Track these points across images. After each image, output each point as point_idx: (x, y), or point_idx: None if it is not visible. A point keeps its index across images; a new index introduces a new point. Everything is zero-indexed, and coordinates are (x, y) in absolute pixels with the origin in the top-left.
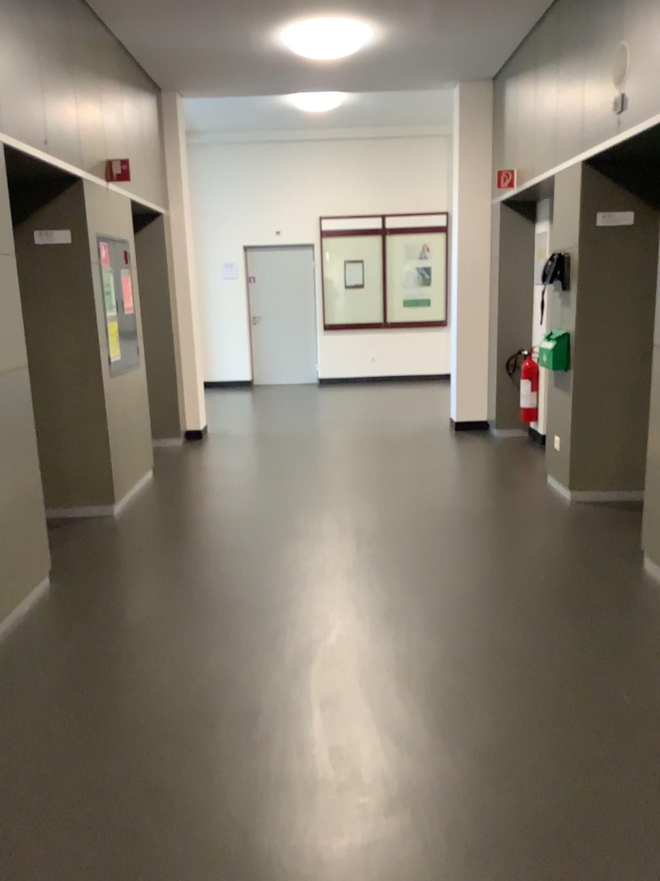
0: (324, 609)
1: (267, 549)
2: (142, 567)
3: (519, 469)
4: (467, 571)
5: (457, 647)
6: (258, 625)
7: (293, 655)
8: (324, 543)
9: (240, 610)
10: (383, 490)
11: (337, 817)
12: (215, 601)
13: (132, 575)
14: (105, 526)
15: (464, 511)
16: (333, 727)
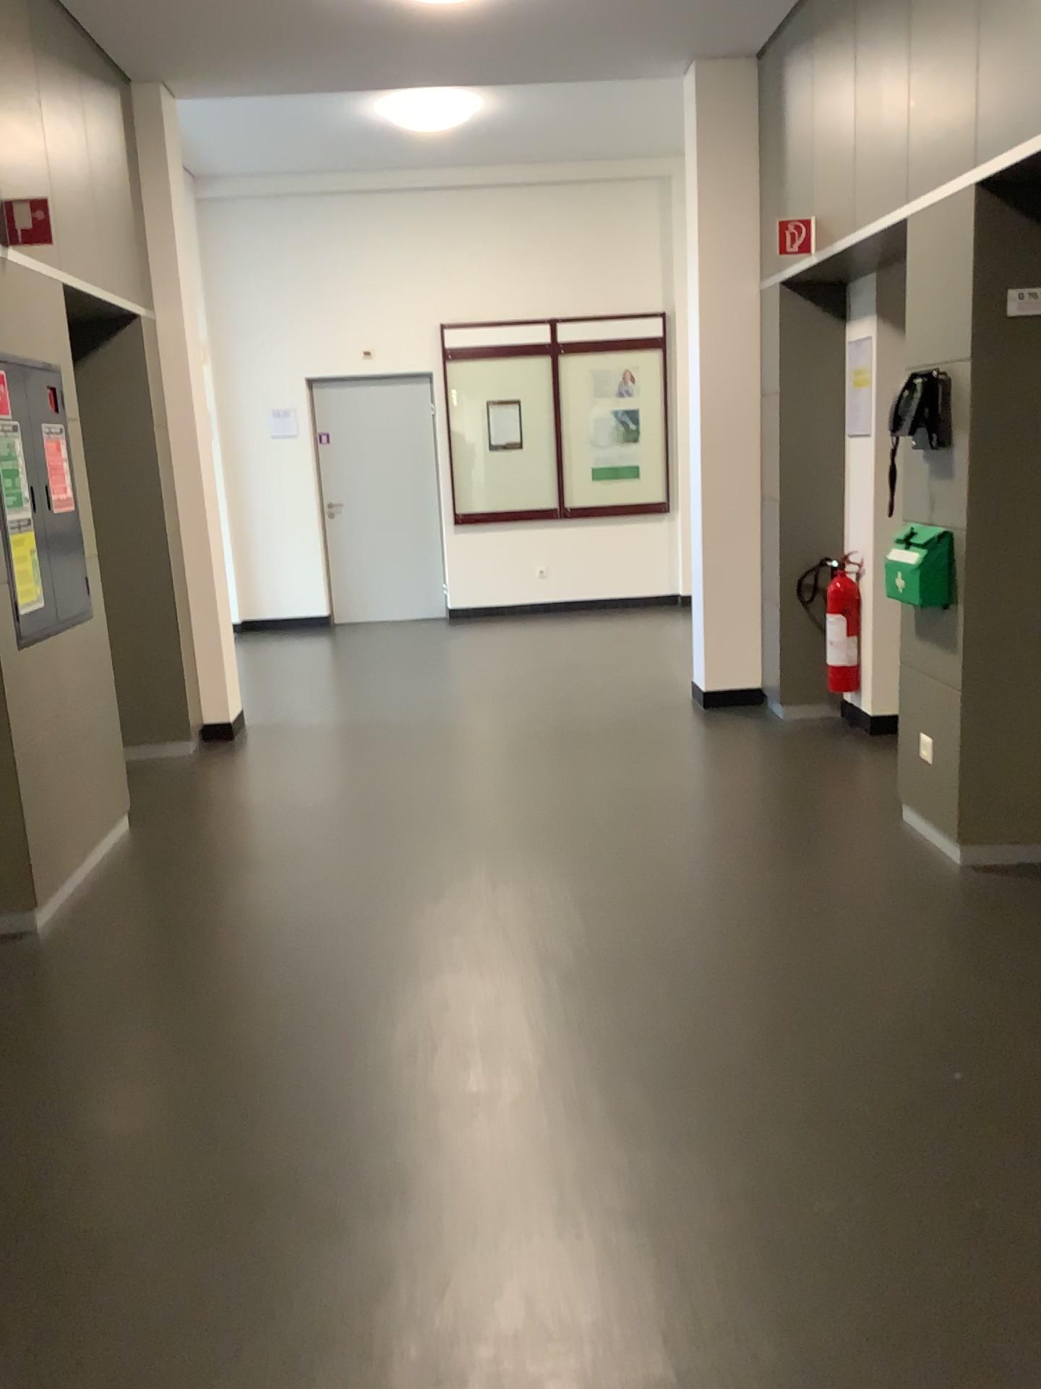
0: (483, 1195)
1: (353, 1013)
2: (80, 1074)
3: (840, 790)
4: (790, 1063)
5: (811, 1316)
6: (331, 1254)
7: (417, 1362)
8: (476, 992)
9: (289, 1205)
10: (584, 849)
11: None
12: (236, 1176)
13: (53, 1102)
14: (13, 962)
15: (752, 896)
16: None
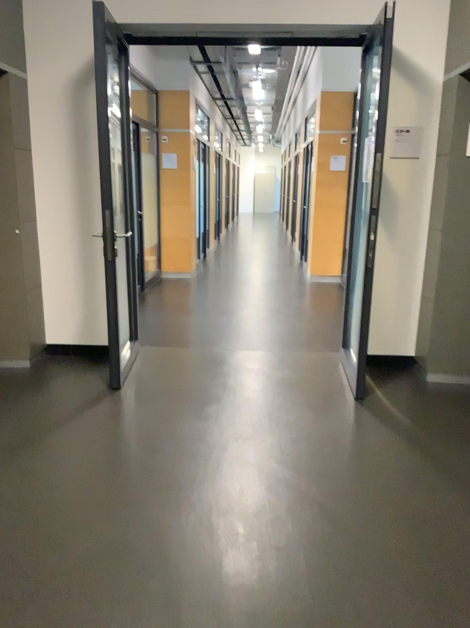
0: None
1: None
2: None
3: None
4: None
5: None
6: None
7: None
8: None
9: None
10: None
11: (215, 496)
12: None
13: None
14: None
15: None
16: (209, 558)
